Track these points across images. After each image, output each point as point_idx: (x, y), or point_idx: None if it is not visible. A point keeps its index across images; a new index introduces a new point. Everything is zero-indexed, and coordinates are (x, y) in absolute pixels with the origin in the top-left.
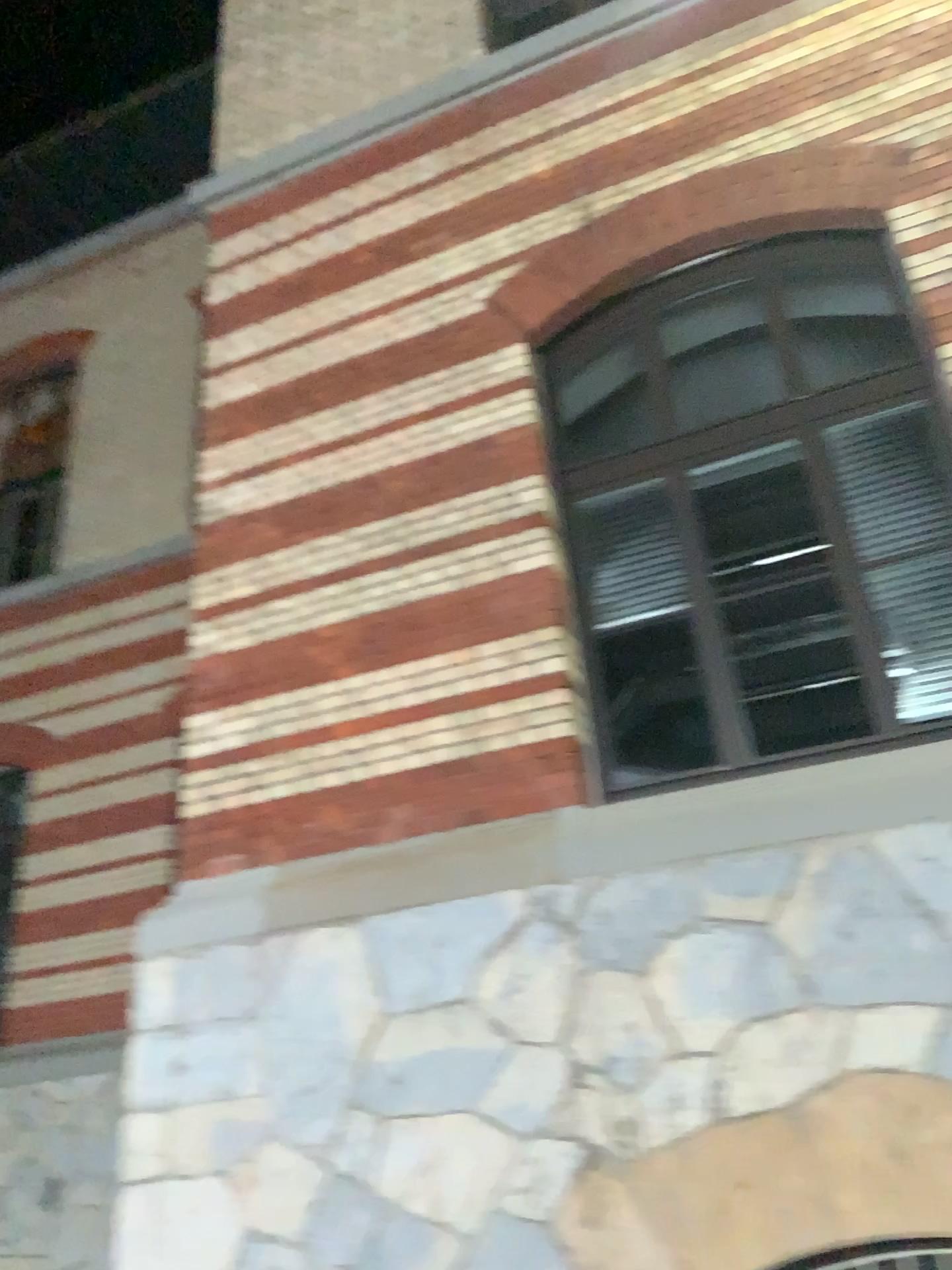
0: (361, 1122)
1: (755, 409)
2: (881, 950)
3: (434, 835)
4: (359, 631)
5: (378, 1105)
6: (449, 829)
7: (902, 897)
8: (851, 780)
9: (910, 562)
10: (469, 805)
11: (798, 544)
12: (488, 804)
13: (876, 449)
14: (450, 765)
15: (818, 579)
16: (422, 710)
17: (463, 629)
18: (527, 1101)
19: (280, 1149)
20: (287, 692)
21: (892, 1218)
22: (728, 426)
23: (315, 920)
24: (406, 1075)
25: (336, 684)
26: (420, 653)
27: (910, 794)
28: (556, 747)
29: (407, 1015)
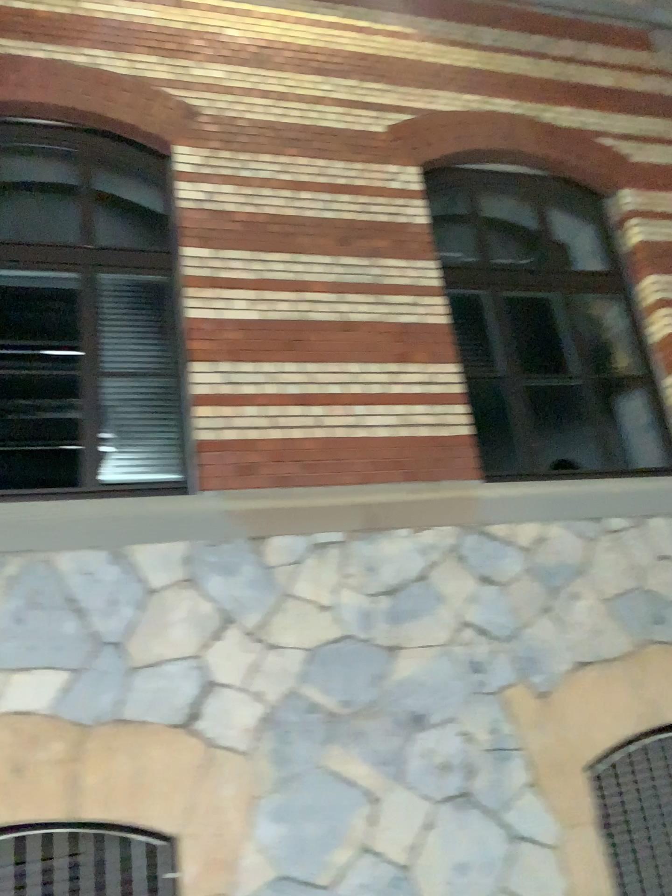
0: None
1: (61, 243)
2: (45, 633)
3: None
4: None
5: None
6: None
7: (69, 598)
8: (55, 515)
9: (136, 378)
10: None
11: (66, 347)
12: None
13: (135, 298)
14: None
15: (73, 374)
16: None
17: None
18: None
19: None
20: None
21: (4, 816)
22: (38, 249)
23: None
24: None
25: None
26: None
27: (92, 530)
28: None
29: None
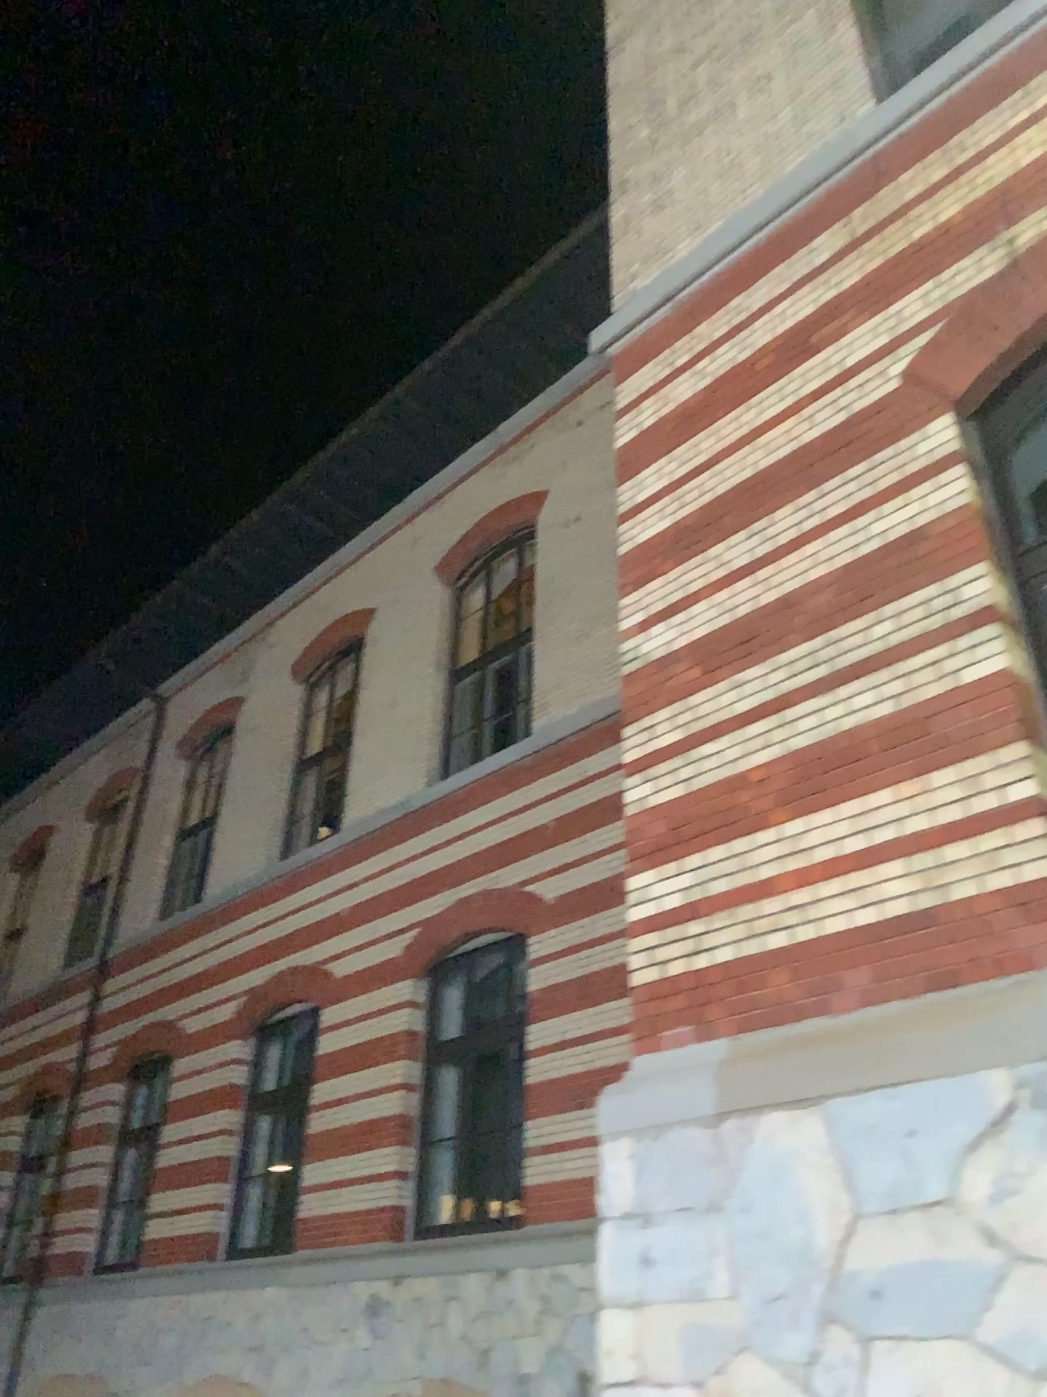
0: (834, 1340)
1: None
2: None
3: (893, 1001)
4: (793, 771)
5: (852, 1322)
6: (910, 994)
7: None
8: None
9: None
10: (932, 964)
11: None
12: (955, 962)
13: None
14: (906, 918)
15: None
16: (868, 856)
17: (906, 757)
18: (1029, 1333)
19: (750, 1363)
20: (724, 846)
21: None
22: None
23: (767, 1101)
24: (881, 1288)
25: (773, 833)
26: (861, 790)
27: None
28: (1031, 889)
29: (876, 1215)
